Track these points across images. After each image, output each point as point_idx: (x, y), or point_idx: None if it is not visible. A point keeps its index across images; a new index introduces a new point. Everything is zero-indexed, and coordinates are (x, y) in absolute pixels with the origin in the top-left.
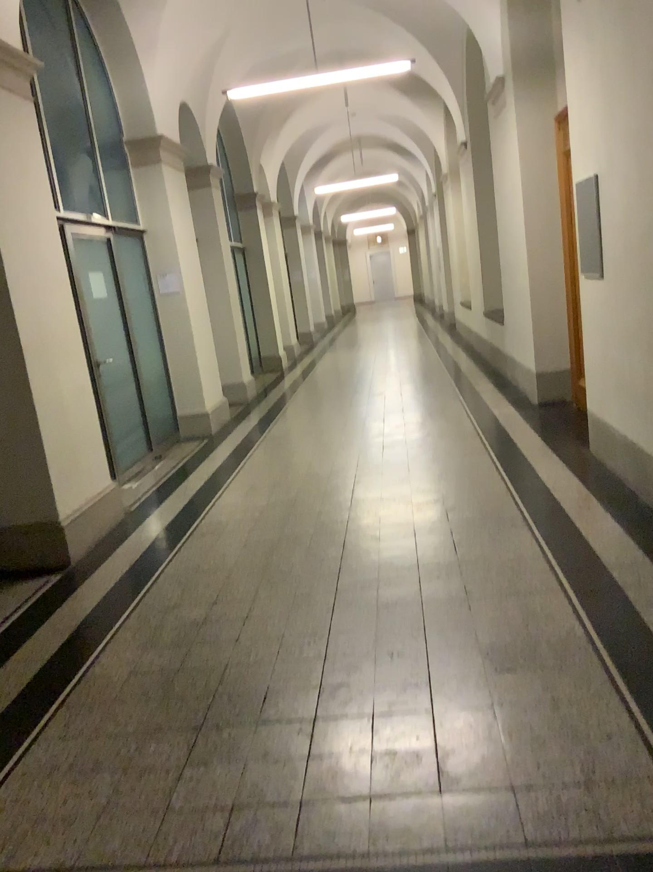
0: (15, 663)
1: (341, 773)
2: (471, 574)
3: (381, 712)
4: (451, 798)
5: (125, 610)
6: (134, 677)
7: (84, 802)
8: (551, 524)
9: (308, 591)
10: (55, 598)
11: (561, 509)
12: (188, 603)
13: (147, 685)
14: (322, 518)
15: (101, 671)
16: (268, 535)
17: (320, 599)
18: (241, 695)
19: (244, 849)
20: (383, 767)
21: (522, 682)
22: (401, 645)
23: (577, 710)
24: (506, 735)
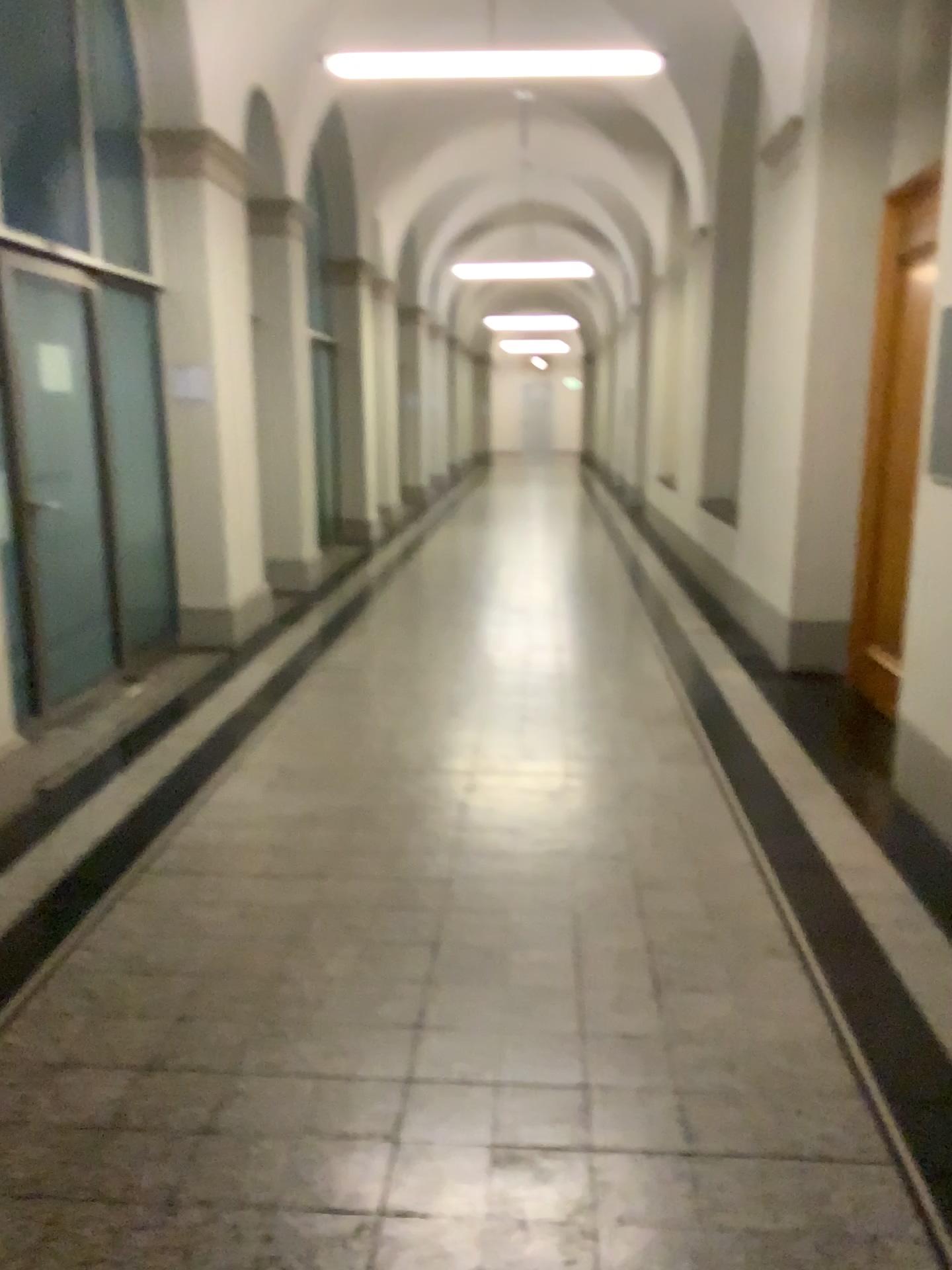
0: None
1: None
2: (693, 1075)
3: None
4: None
5: None
6: None
7: None
8: (847, 962)
9: (348, 1068)
10: None
11: (859, 921)
12: (91, 1062)
13: None
14: (398, 869)
15: None
16: (290, 895)
17: (371, 1096)
18: None
19: None
20: None
21: None
22: None
23: None
24: None
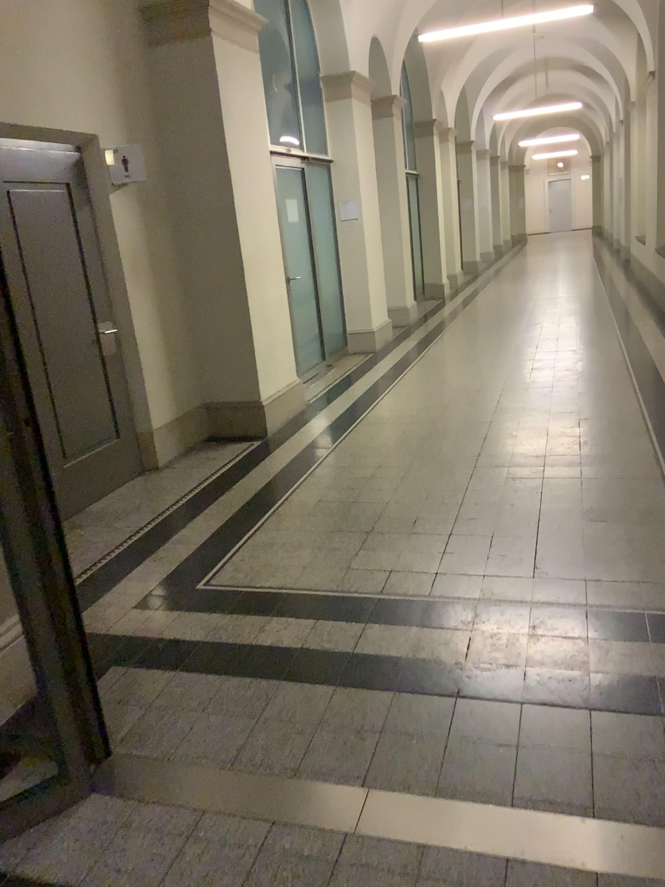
0: (236, 491)
1: (466, 562)
2: (588, 463)
3: (499, 535)
4: (539, 580)
5: (312, 465)
6: (322, 504)
7: (295, 561)
8: None
9: (453, 465)
10: (258, 456)
11: None
12: (359, 465)
13: (332, 508)
14: (469, 418)
15: (298, 499)
16: (423, 426)
17: (462, 470)
18: (399, 519)
19: (398, 590)
20: (495, 562)
21: (608, 528)
22: (521, 501)
23: (645, 546)
24: (587, 554)
